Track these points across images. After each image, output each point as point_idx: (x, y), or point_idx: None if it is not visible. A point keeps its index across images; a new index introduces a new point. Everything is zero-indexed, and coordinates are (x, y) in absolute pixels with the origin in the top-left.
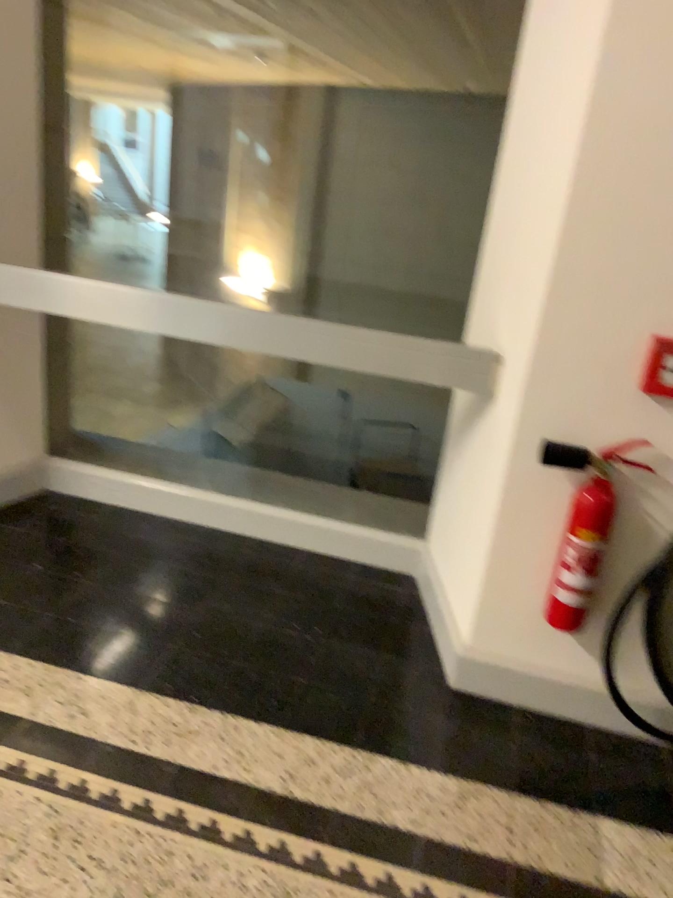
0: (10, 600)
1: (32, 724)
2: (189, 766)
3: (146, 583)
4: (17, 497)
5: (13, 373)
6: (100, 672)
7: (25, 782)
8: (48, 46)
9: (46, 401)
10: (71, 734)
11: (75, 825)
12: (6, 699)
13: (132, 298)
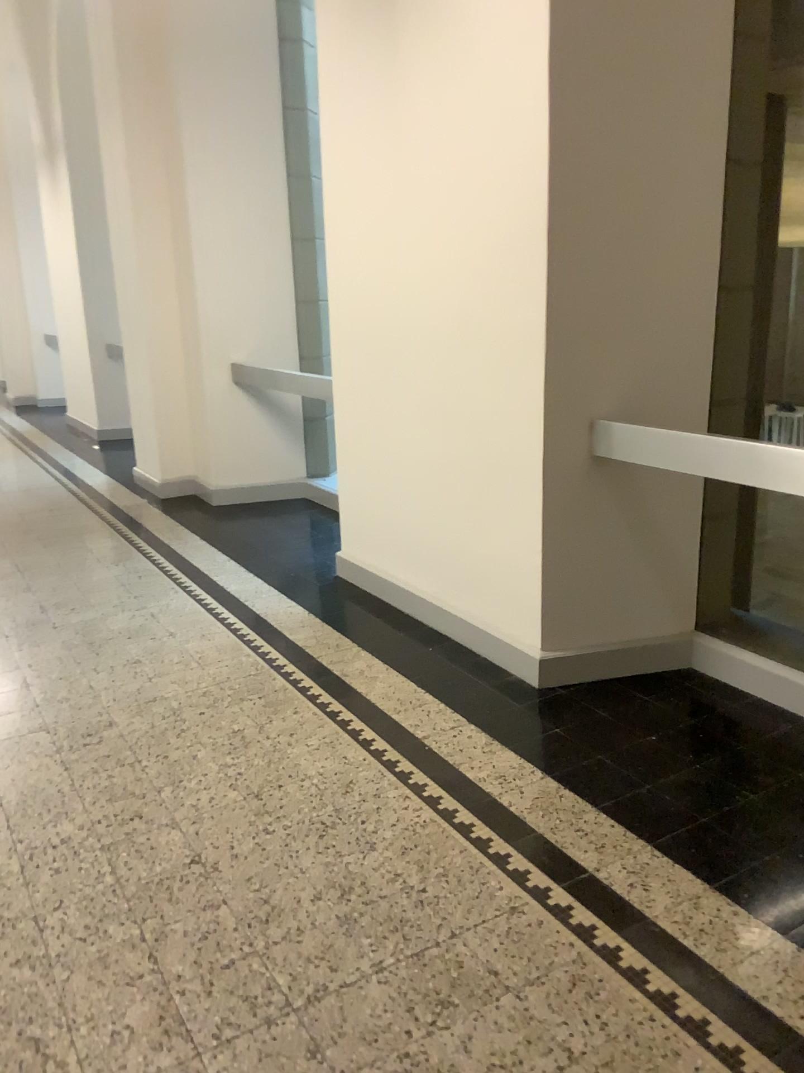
0: (609, 759)
1: (586, 873)
2: (727, 977)
3: (756, 781)
4: (652, 666)
5: (661, 536)
6: (669, 850)
7: (562, 920)
8: (726, 207)
9: (693, 568)
10: (618, 895)
11: (590, 976)
12: (573, 844)
13: (765, 453)
